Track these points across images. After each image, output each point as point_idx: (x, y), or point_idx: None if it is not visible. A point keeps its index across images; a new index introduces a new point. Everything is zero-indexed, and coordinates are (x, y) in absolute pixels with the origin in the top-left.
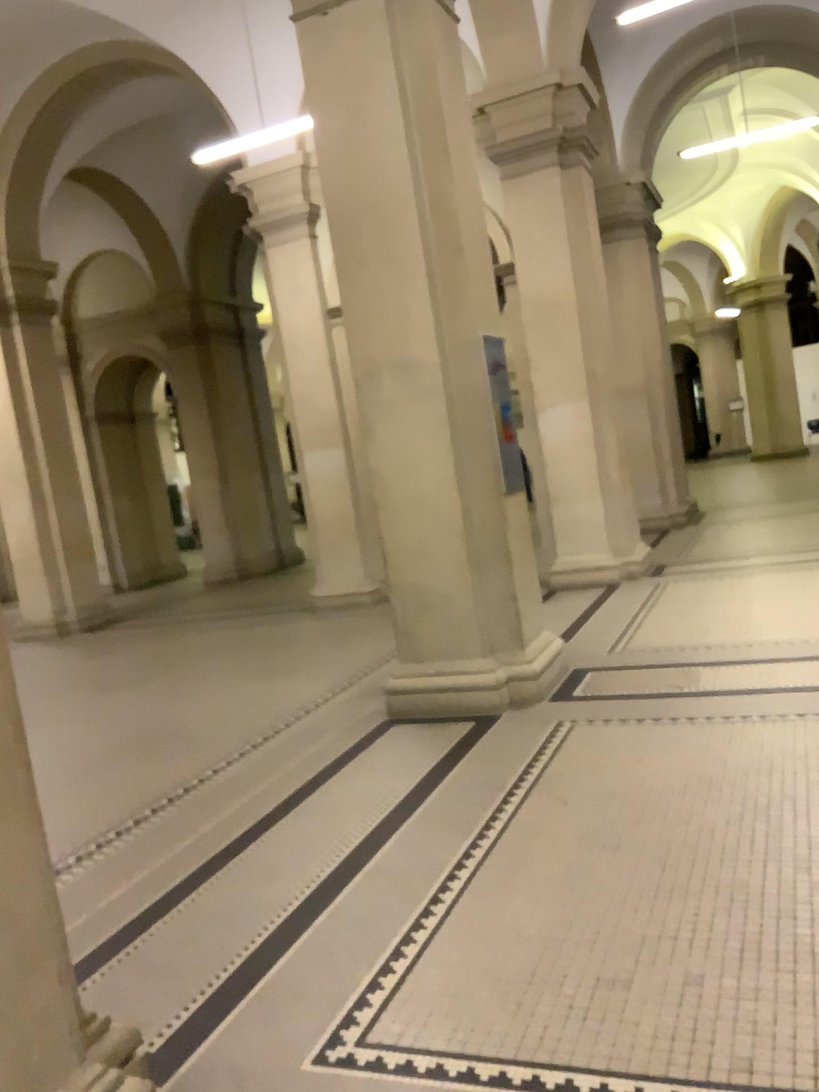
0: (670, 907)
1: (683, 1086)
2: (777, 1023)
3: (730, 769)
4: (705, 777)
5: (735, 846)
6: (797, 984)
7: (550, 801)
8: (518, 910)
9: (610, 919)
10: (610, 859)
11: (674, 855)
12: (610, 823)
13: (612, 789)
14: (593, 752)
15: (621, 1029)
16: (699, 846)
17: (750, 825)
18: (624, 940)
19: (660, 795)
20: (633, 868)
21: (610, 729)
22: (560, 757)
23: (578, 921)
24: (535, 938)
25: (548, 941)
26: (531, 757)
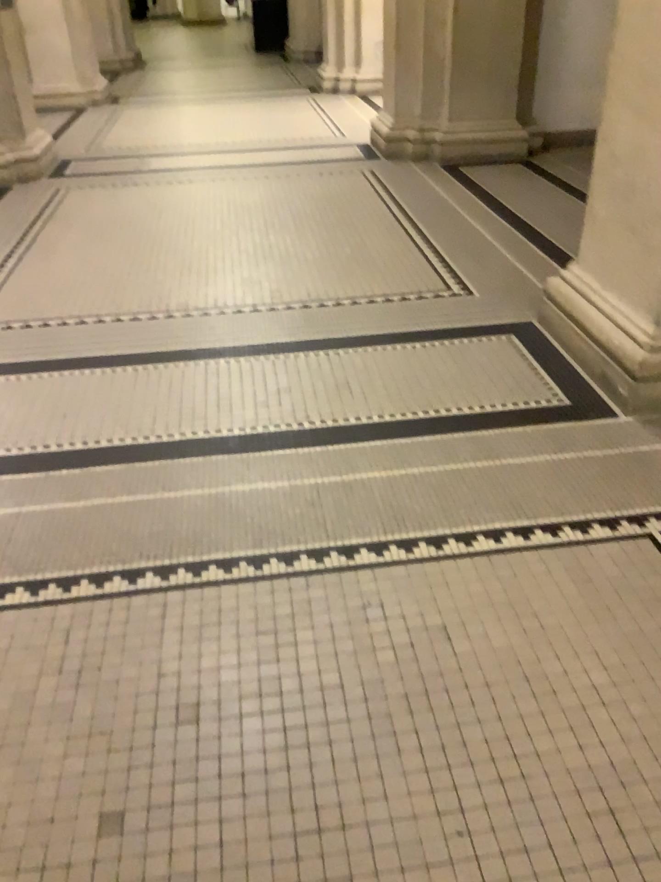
0: (143, 260)
1: (155, 312)
2: (197, 289)
3: (173, 205)
4: (158, 210)
5: (176, 236)
6: (207, 278)
7: (62, 226)
8: (55, 269)
9: (110, 268)
10: (106, 246)
11: (143, 242)
12: (103, 232)
13: (101, 217)
14: (85, 202)
15: (123, 300)
16: (157, 237)
17: (184, 227)
18: (119, 273)
19: (132, 219)
20: (120, 249)
21: (95, 190)
22: (64, 205)
23: (92, 270)
24: (69, 278)
25: (77, 279)
26: (43, 206)
